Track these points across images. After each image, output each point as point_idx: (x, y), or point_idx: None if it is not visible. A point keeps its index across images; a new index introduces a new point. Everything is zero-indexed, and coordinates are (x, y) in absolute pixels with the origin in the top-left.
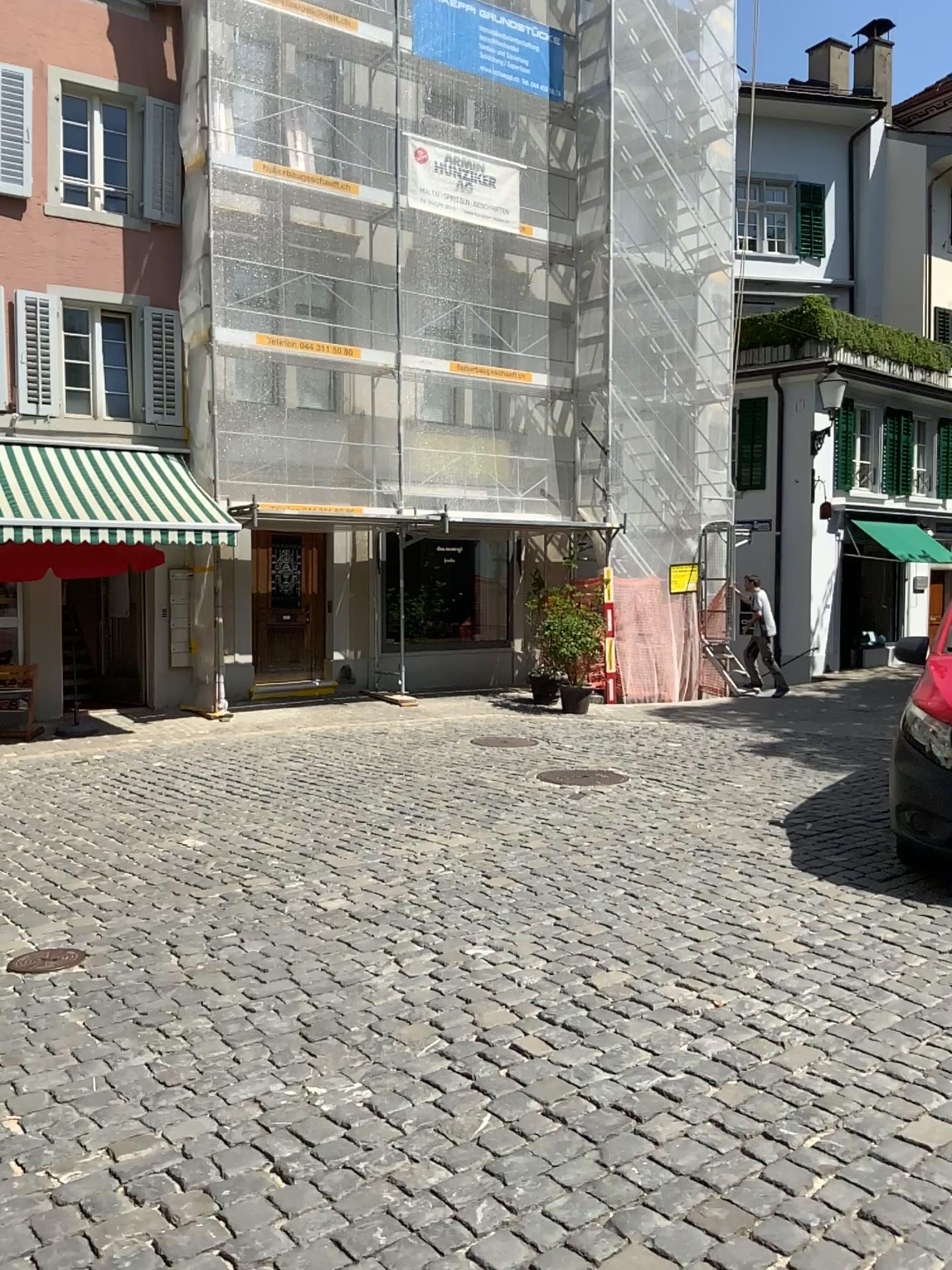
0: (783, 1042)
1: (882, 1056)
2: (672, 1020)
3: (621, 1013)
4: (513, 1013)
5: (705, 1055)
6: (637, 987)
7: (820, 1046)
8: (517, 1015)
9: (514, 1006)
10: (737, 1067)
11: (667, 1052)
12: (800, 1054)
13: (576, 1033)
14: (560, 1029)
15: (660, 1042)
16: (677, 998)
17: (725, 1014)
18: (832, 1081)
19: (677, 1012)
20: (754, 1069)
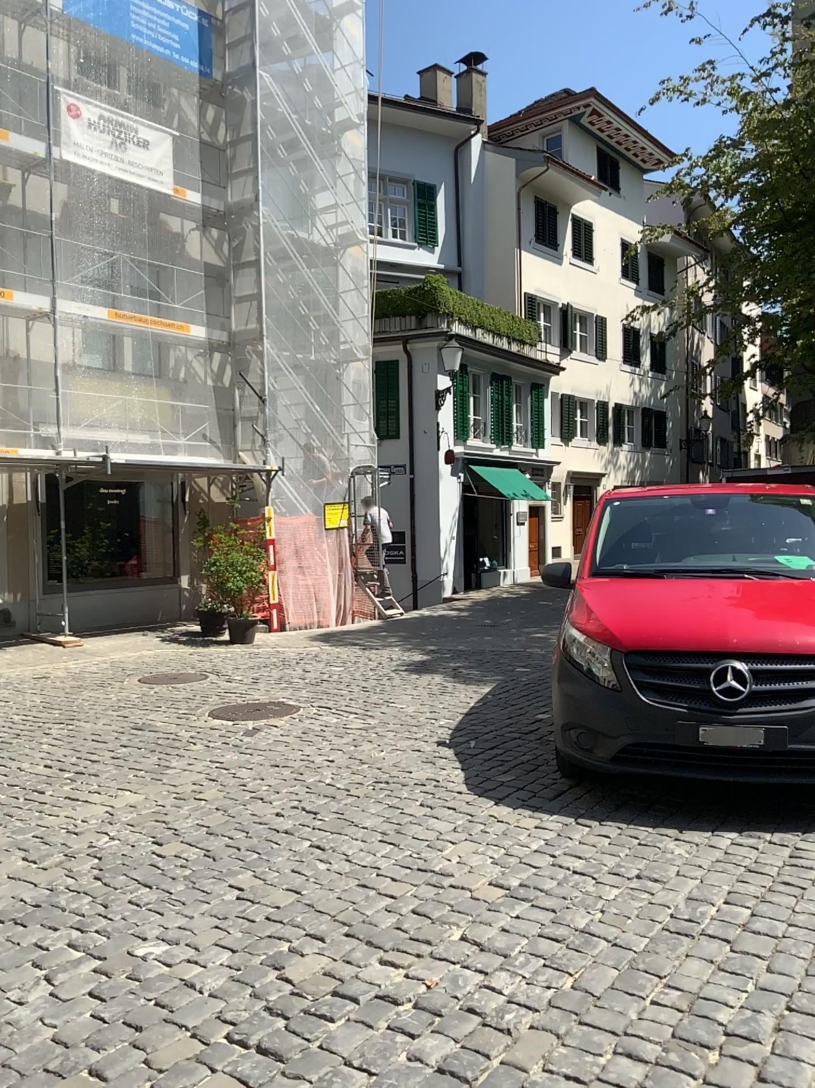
0: (511, 1033)
1: (618, 1034)
2: (384, 1019)
3: (325, 1017)
4: (194, 1039)
5: (429, 1068)
6: (338, 976)
7: (551, 1030)
8: (199, 1041)
9: (196, 1026)
10: (469, 1082)
11: (386, 1072)
12: (533, 1047)
13: (274, 1059)
14: (255, 1055)
15: (376, 1057)
16: (385, 985)
17: (441, 1000)
18: (577, 1085)
19: (389, 1006)
20: (489, 1080)
